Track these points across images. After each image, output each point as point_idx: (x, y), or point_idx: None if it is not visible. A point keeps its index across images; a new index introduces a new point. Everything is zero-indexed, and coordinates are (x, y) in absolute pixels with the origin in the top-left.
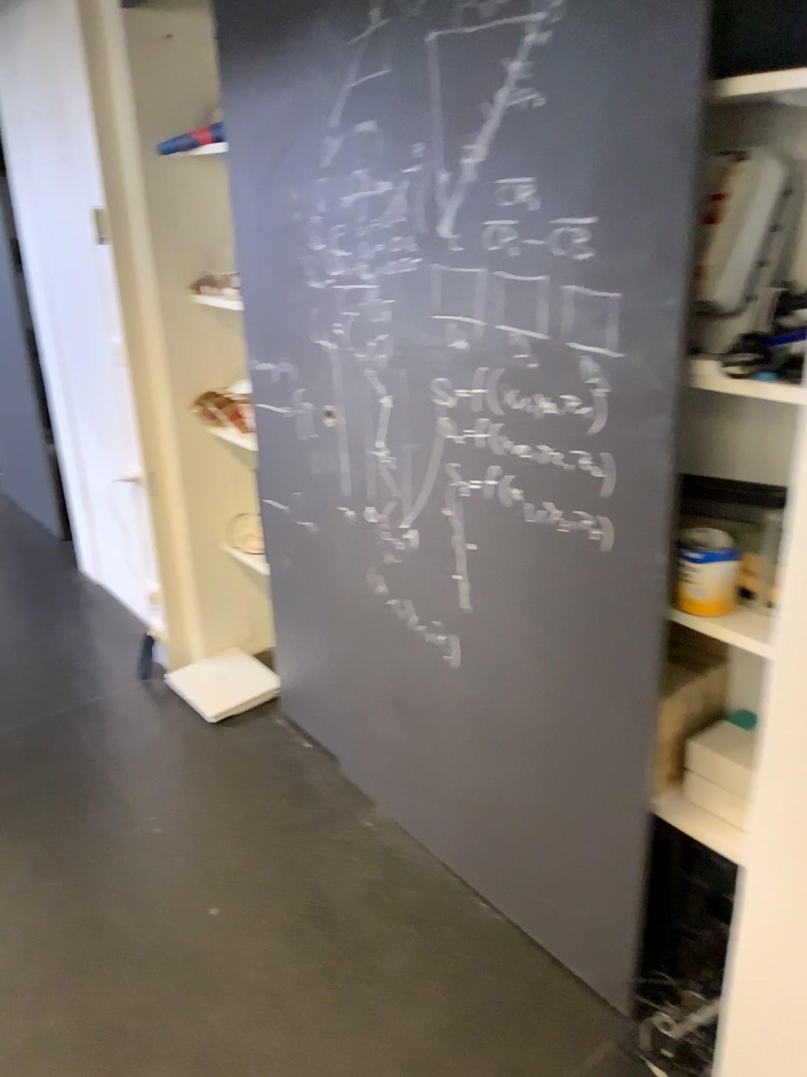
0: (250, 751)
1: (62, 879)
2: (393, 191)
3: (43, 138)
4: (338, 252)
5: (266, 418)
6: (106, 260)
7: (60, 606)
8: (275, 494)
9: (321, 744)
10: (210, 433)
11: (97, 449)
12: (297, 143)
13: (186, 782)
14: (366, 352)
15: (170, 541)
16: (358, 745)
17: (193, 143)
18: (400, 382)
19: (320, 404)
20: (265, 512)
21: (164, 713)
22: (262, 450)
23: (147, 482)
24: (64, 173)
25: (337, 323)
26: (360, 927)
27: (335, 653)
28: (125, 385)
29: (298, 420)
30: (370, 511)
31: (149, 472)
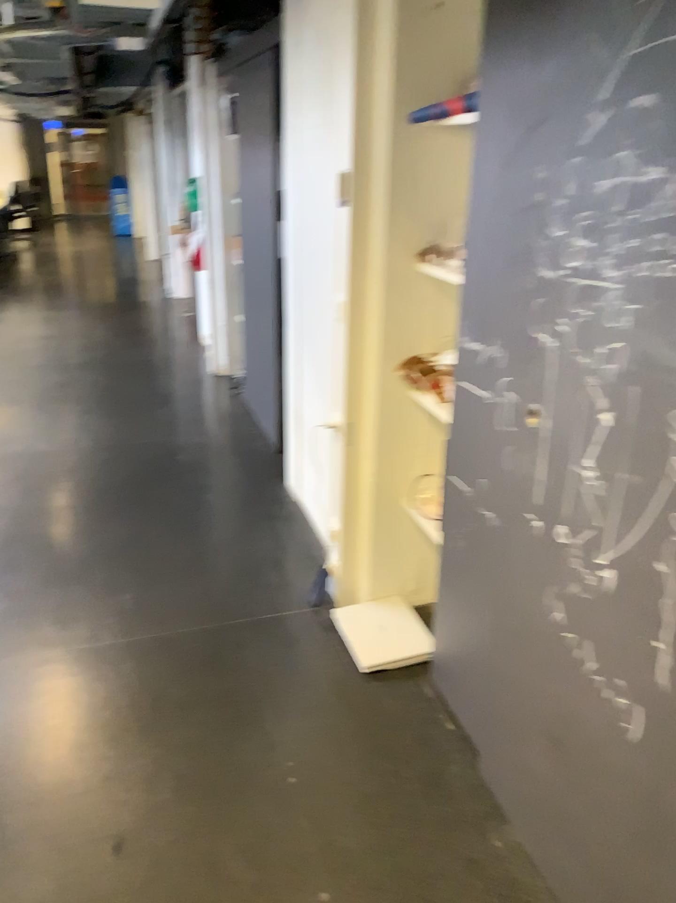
0: (394, 716)
1: (195, 810)
2: (664, 180)
3: (312, 102)
4: (578, 243)
5: (466, 398)
6: (344, 220)
7: (260, 516)
8: (461, 475)
9: (465, 730)
10: (411, 395)
11: (312, 385)
12: (551, 116)
13: (327, 733)
14: (590, 359)
15: (358, 490)
16: (501, 755)
17: (443, 112)
18: (627, 404)
19: (525, 401)
20: (449, 489)
21: (323, 649)
22: (457, 428)
23: (346, 431)
24: (324, 135)
25: (563, 320)
26: None
27: (494, 654)
28: (342, 336)
29: (499, 410)
30: (560, 530)
31: (348, 423)
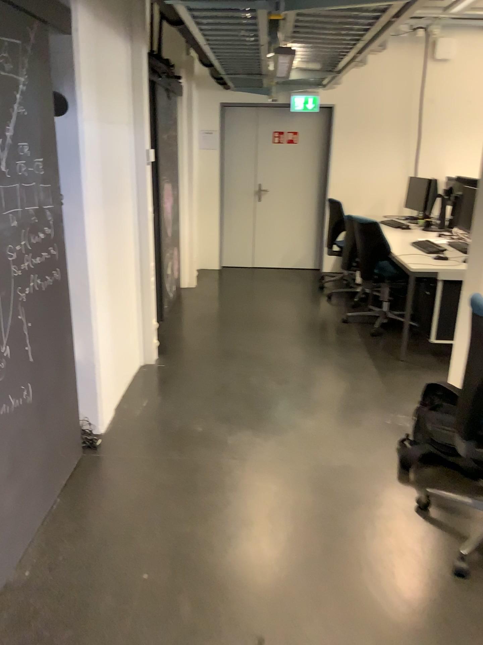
0: None
1: None
2: None
3: None
4: None
5: None
6: None
7: None
8: None
9: None
10: None
11: None
12: None
13: None
14: None
15: None
16: None
17: None
18: None
19: None
20: None
21: None
22: None
23: None
24: None
25: None
26: (104, 525)
27: None
28: None
29: None
30: None
31: None
